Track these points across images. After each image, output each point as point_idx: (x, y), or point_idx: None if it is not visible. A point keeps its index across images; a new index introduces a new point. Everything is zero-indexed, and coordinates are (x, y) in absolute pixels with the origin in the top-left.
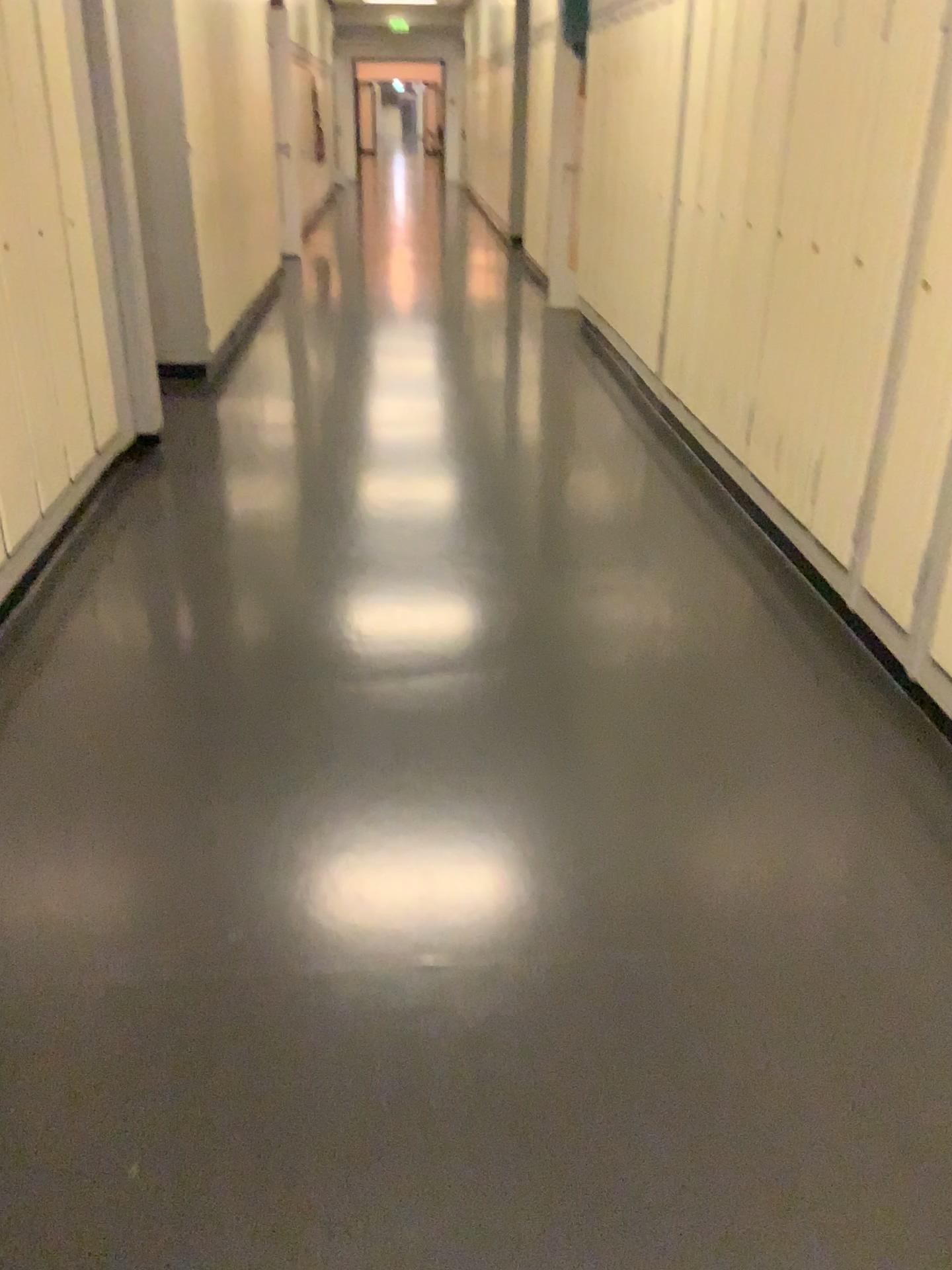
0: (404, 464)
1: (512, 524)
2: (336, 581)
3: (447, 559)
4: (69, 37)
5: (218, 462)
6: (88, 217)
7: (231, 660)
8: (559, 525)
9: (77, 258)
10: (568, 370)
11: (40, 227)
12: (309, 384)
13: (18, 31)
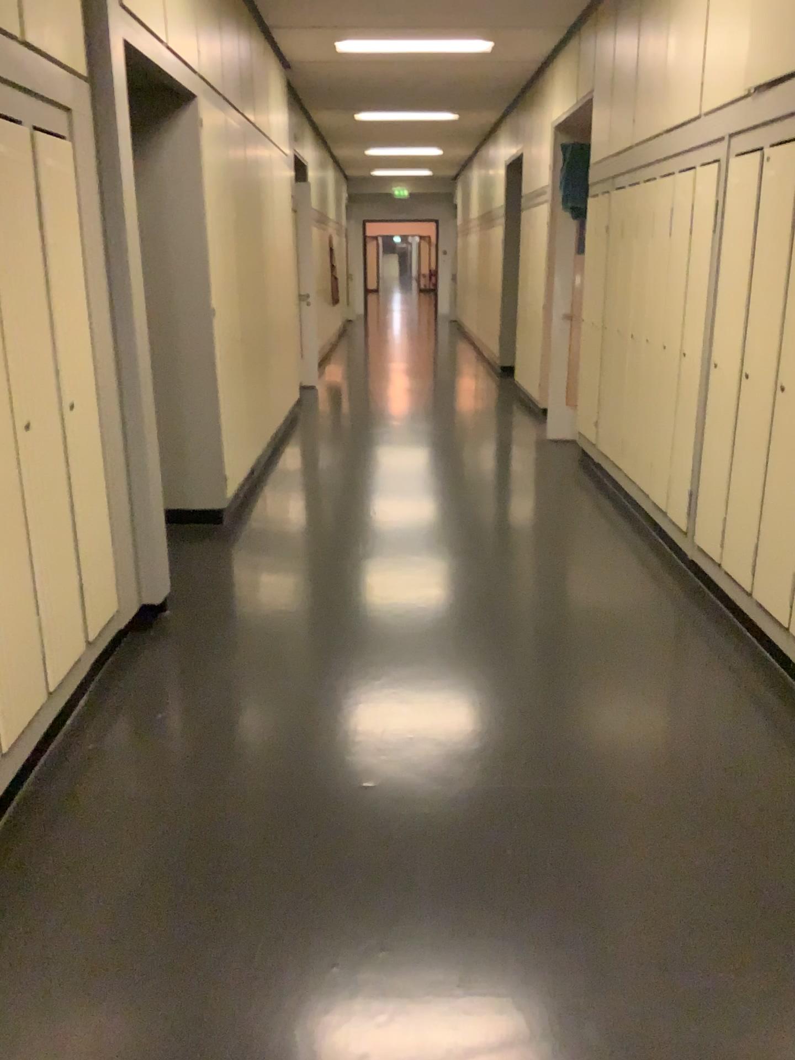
0: (423, 646)
1: (557, 746)
2: (349, 853)
3: (485, 810)
4: (79, 216)
5: (221, 641)
6: (90, 396)
7: (205, 1024)
8: (613, 748)
9: (72, 443)
10: (581, 516)
11: (26, 419)
12: (321, 534)
13: (10, 213)
